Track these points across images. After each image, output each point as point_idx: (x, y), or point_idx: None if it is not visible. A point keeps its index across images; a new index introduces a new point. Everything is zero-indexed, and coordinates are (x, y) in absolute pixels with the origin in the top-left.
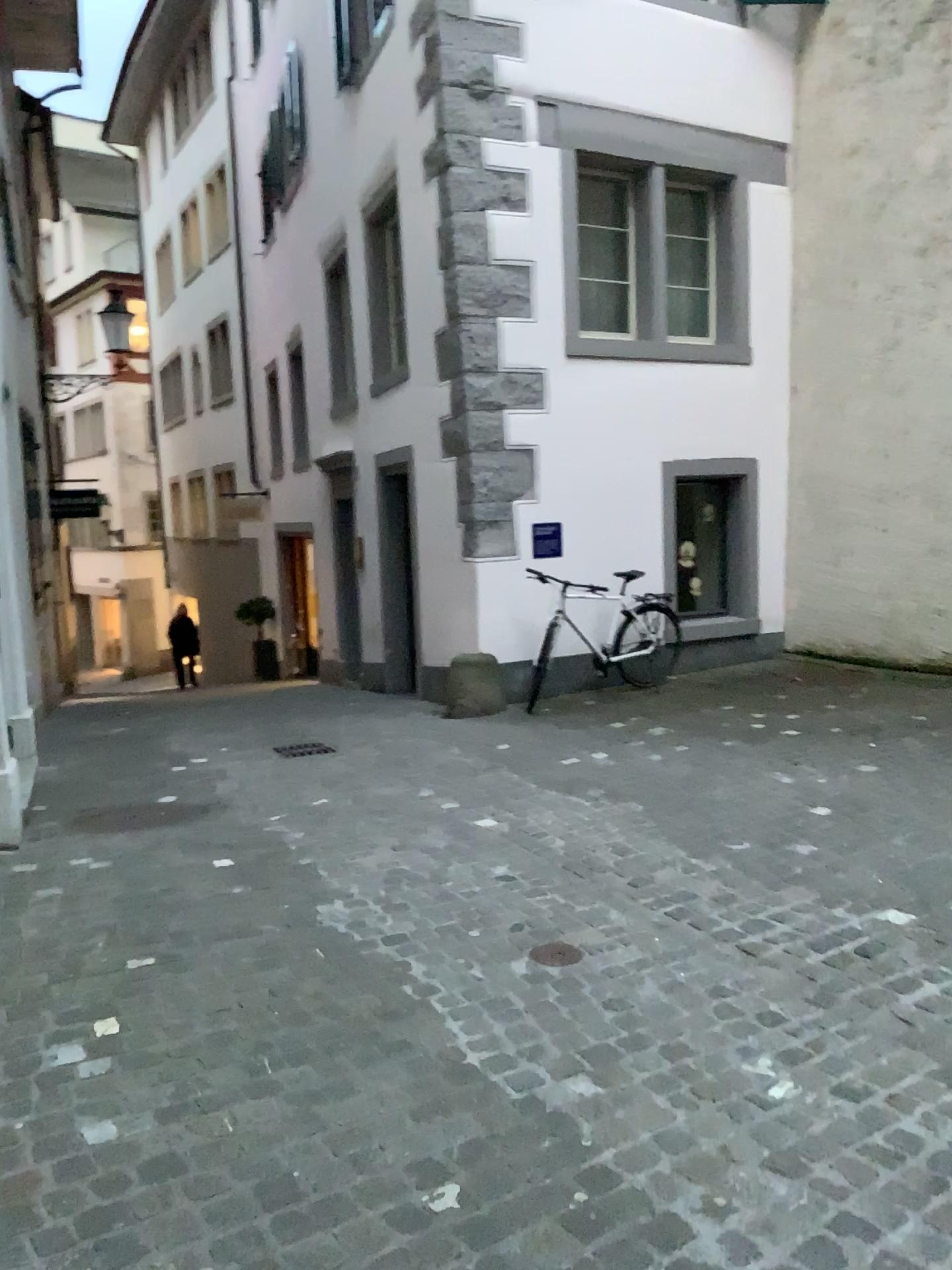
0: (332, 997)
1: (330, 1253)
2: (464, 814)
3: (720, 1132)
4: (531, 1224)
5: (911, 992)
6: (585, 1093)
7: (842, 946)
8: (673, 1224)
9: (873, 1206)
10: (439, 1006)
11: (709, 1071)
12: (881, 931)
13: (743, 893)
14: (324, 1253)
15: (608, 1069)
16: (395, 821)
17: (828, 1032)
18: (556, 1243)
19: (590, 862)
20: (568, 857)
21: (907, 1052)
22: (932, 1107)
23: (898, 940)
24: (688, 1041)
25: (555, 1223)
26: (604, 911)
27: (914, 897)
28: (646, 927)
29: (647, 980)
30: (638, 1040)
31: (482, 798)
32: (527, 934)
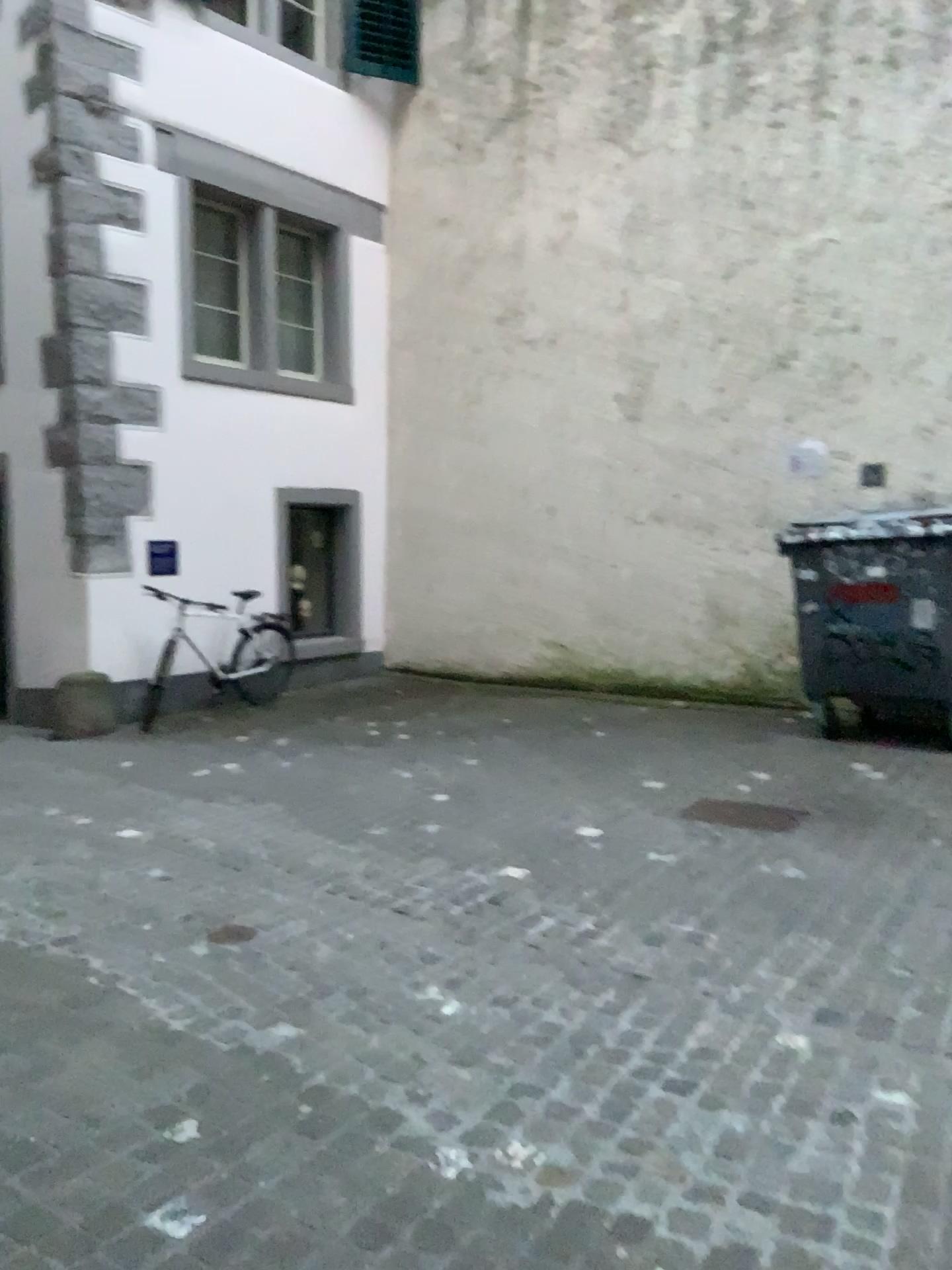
0: (17, 995)
1: (90, 1191)
2: (104, 826)
3: (411, 1044)
4: (270, 1135)
5: (537, 926)
6: (290, 1034)
7: (478, 900)
8: (388, 1113)
9: (536, 1073)
10: (132, 988)
11: (391, 1003)
12: (506, 886)
13: (388, 869)
14: (84, 1192)
15: (305, 1014)
16: (30, 838)
17: (480, 962)
18: (296, 1144)
19: (243, 857)
20: (220, 855)
21: (541, 968)
22: (566, 1003)
23: (520, 890)
24: (368, 985)
25: (291, 1130)
26: (267, 895)
27: (527, 858)
28: (309, 903)
29: (321, 944)
30: (326, 989)
31: (117, 810)
32: (200, 921)
